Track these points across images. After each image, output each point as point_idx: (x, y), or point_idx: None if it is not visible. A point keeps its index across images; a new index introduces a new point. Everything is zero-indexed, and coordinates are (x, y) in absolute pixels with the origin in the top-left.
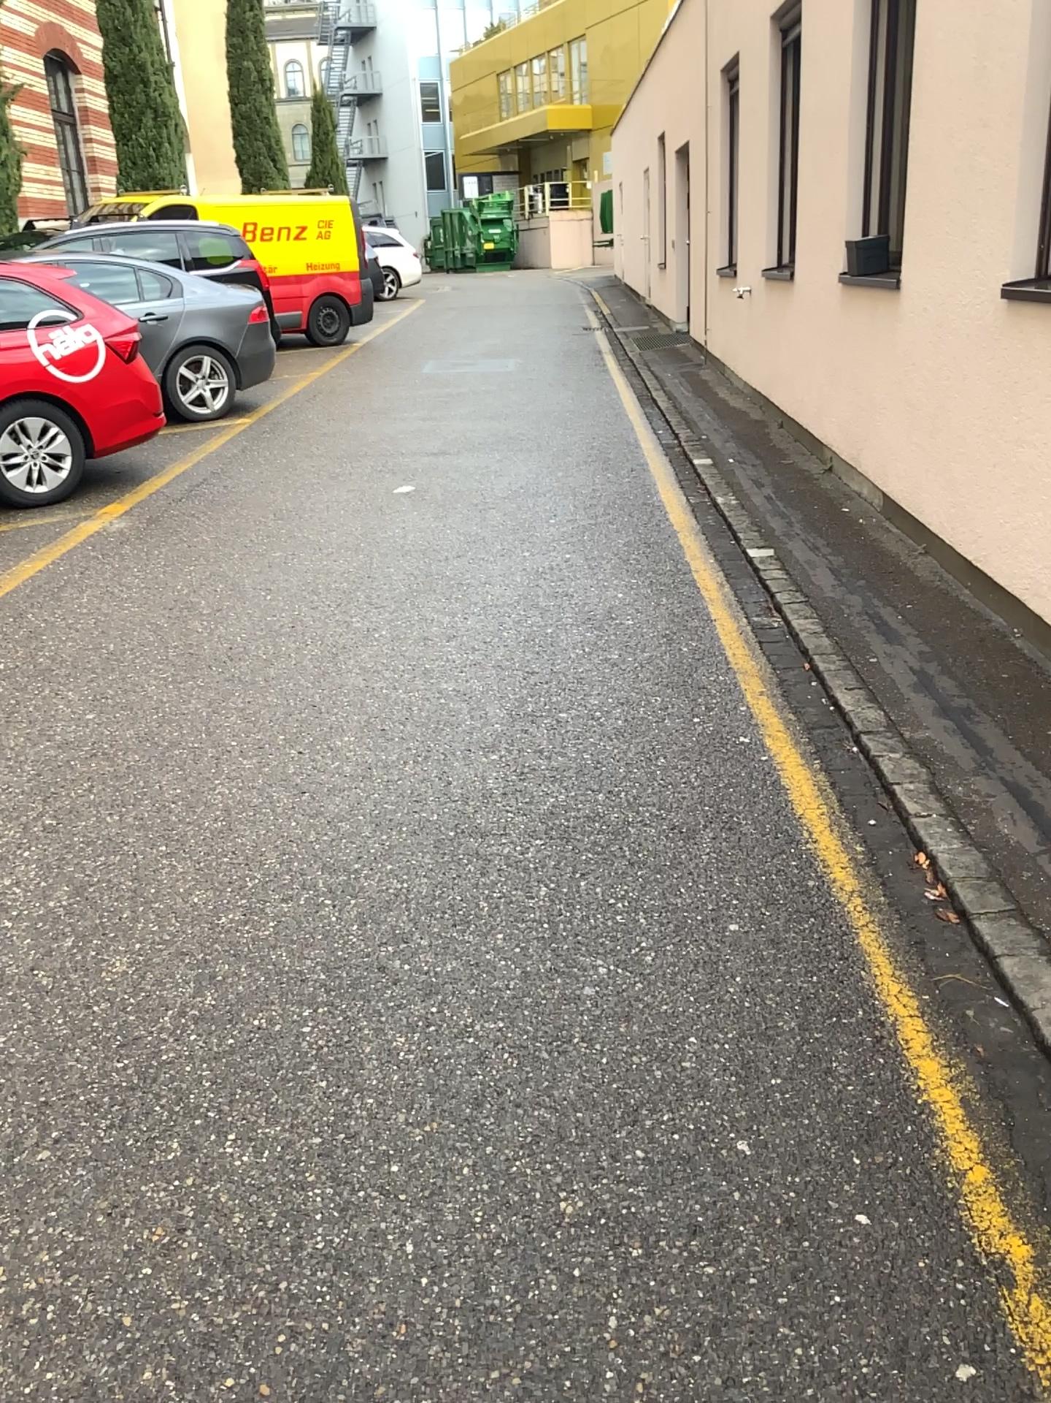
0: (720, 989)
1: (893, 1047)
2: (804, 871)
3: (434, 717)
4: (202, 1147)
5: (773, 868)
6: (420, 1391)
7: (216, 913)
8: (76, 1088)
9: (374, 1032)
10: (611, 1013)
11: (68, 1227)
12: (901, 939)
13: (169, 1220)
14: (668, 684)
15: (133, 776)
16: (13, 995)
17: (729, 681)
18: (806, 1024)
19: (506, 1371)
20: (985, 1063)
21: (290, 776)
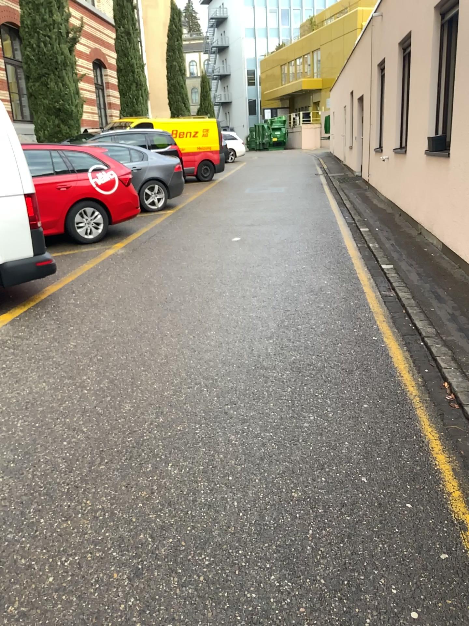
0: (358, 426)
1: (426, 448)
2: (396, 386)
3: (247, 325)
4: (160, 466)
5: (383, 385)
6: (239, 546)
7: (163, 390)
8: (114, 445)
9: (223, 433)
10: (315, 432)
11: (113, 488)
12: (434, 411)
13: (149, 488)
14: (344, 316)
15: (130, 342)
16: (89, 415)
17: (370, 315)
18: (392, 439)
19: (271, 542)
20: (463, 455)
21: (191, 344)
